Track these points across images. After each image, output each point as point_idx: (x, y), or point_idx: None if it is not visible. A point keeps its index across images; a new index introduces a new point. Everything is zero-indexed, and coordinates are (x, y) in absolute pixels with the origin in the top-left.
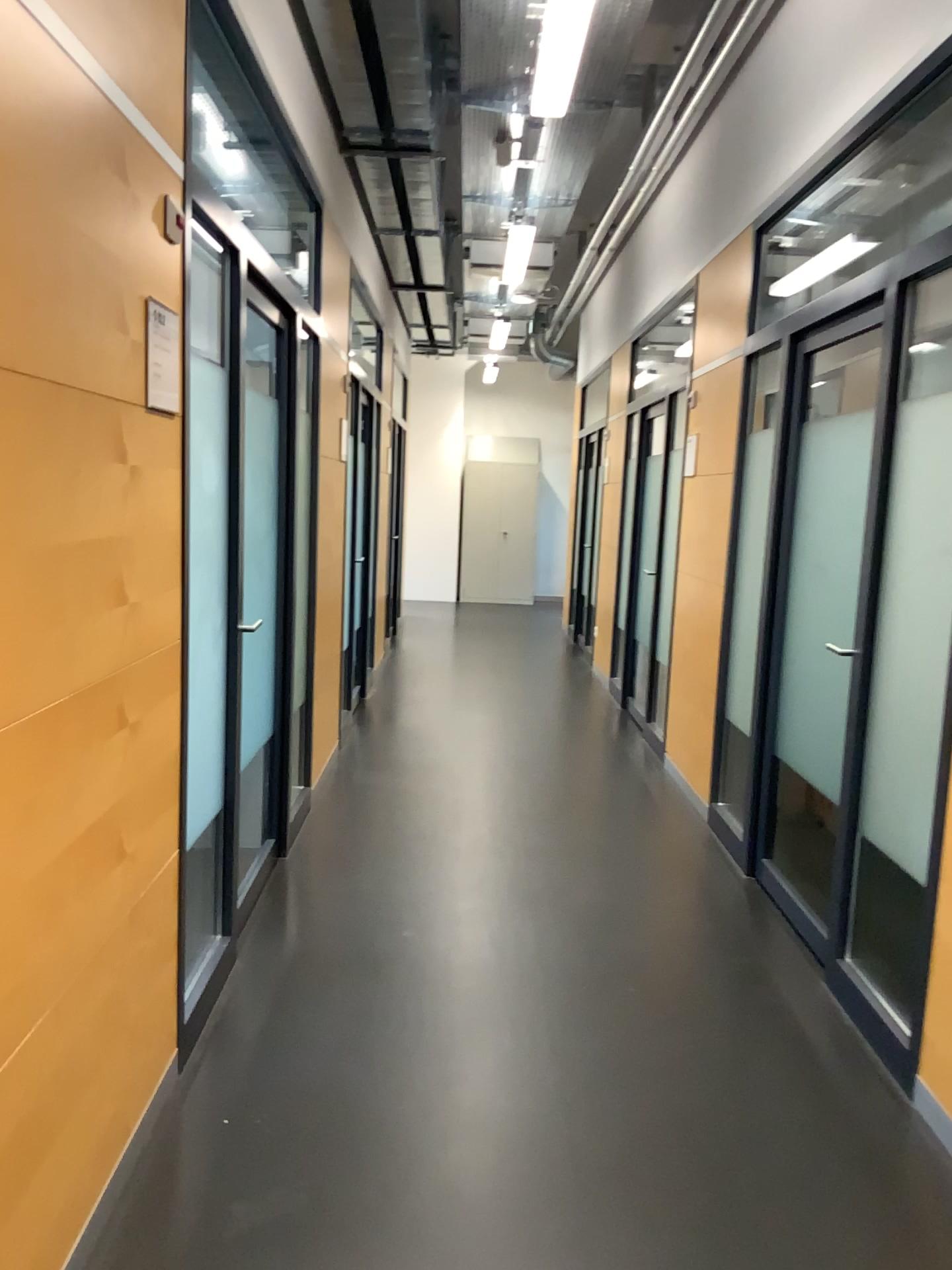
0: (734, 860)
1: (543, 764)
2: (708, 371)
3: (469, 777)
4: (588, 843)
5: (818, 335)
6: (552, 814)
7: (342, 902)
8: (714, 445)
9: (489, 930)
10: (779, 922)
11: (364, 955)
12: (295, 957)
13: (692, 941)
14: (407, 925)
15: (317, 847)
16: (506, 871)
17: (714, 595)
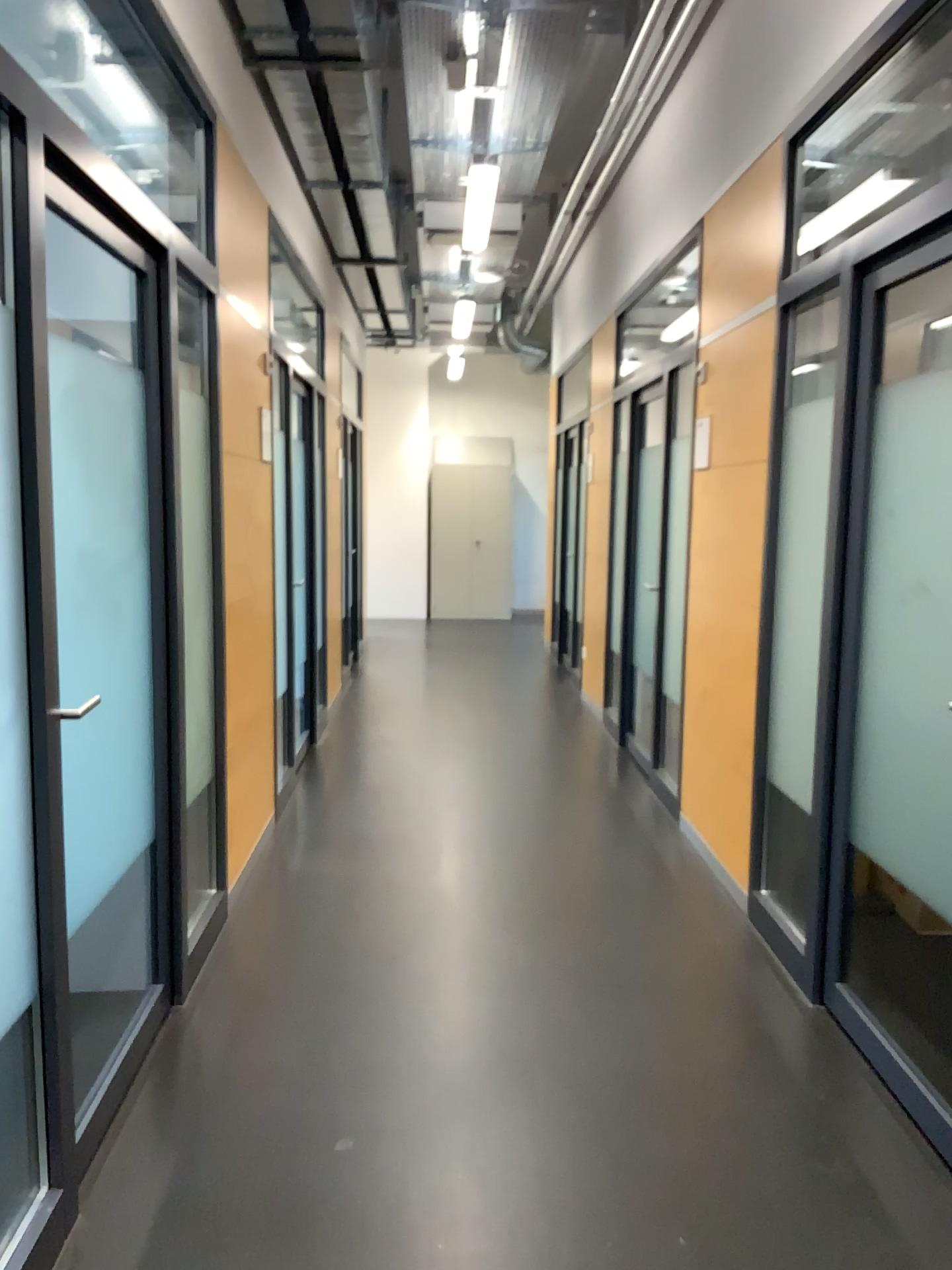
0: (792, 977)
1: (530, 834)
2: (725, 332)
3: (438, 857)
4: (594, 956)
5: (904, 256)
6: (545, 911)
7: (253, 1086)
8: (738, 425)
9: (464, 1131)
10: (875, 1089)
11: (275, 1198)
12: (168, 1207)
13: (759, 1135)
14: (344, 1128)
15: (228, 984)
16: (487, 1013)
17: (746, 619)
